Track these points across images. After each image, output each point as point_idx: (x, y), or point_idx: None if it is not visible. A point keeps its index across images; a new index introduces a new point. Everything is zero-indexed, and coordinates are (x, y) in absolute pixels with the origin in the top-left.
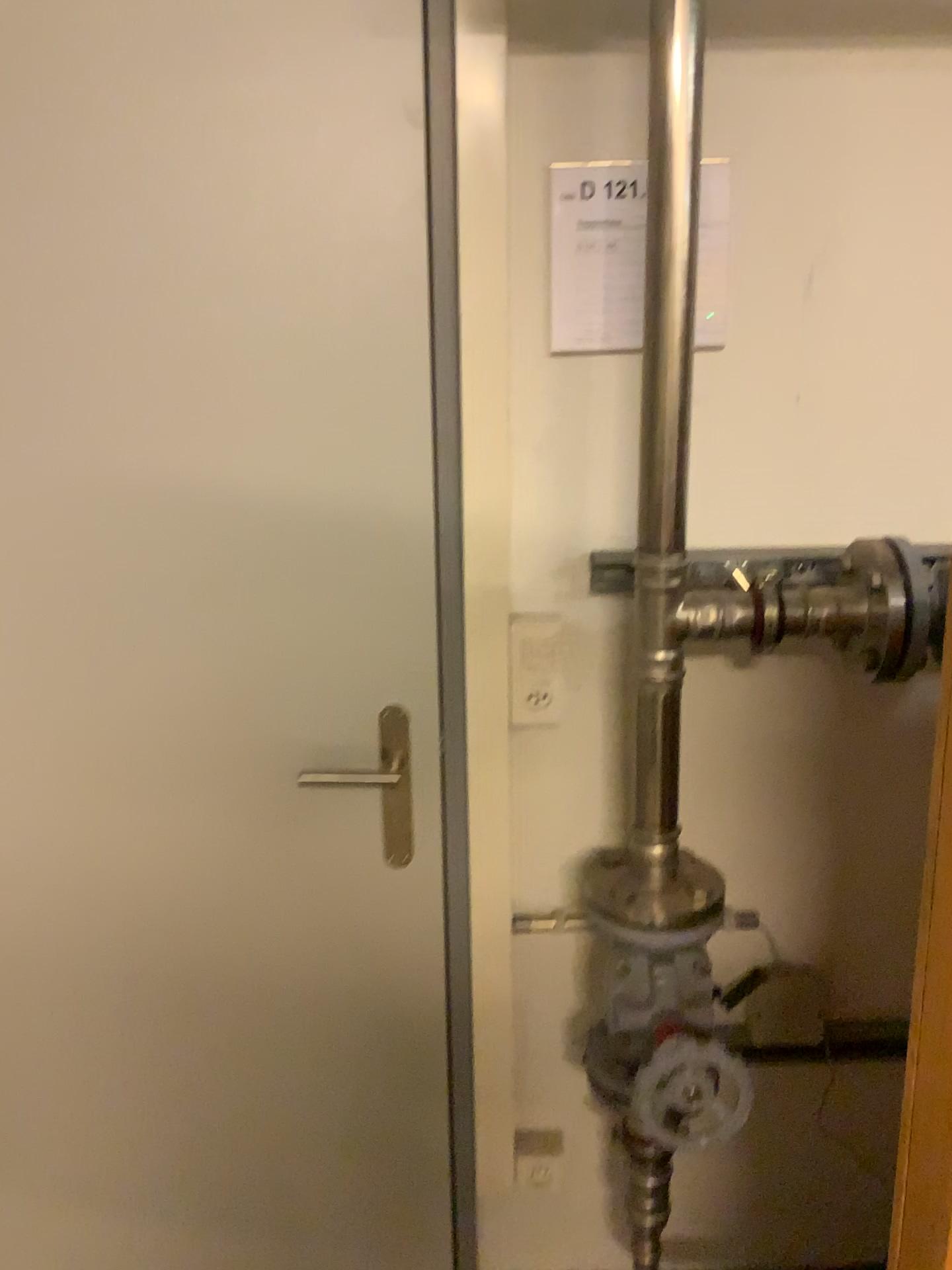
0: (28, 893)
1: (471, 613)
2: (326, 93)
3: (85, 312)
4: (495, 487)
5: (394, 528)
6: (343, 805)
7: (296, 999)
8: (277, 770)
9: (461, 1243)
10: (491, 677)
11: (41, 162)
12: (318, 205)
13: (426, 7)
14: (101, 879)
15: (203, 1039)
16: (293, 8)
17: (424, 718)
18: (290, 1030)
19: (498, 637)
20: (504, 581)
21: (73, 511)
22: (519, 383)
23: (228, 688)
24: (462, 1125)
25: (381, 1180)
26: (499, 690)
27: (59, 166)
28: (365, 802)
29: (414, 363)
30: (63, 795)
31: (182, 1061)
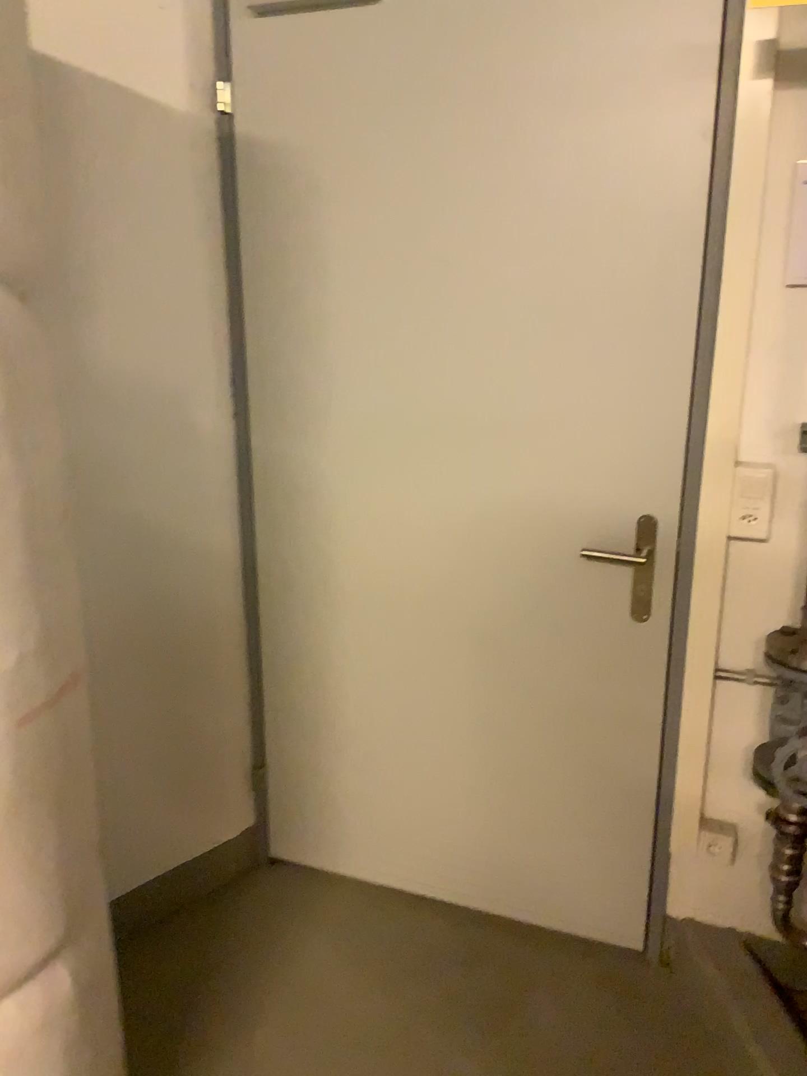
0: (413, 603)
1: (709, 458)
2: (651, 120)
3: (488, 256)
4: (736, 376)
5: (663, 399)
6: (609, 576)
7: (564, 697)
8: (570, 548)
9: (654, 885)
10: (718, 503)
11: (474, 167)
12: (638, 190)
13: (723, 62)
14: (455, 601)
15: (504, 712)
16: (636, 68)
17: (669, 525)
18: (558, 717)
19: (726, 476)
20: (735, 439)
21: (467, 375)
22: (761, 307)
23: (545, 492)
24: (664, 804)
25: (605, 829)
26: (723, 512)
27: (484, 169)
28: (624, 576)
29: (689, 292)
30: (440, 546)
31: (489, 723)
